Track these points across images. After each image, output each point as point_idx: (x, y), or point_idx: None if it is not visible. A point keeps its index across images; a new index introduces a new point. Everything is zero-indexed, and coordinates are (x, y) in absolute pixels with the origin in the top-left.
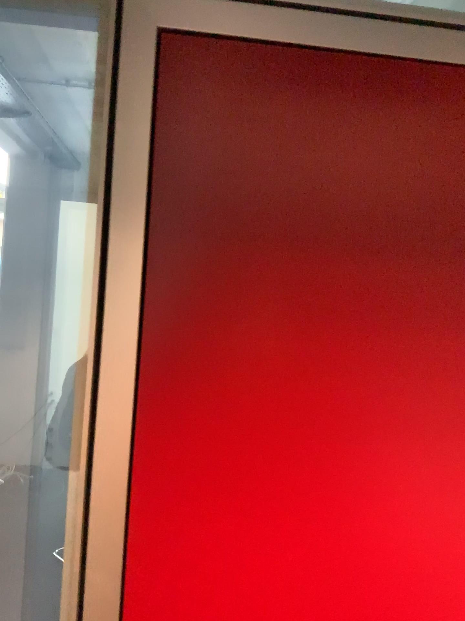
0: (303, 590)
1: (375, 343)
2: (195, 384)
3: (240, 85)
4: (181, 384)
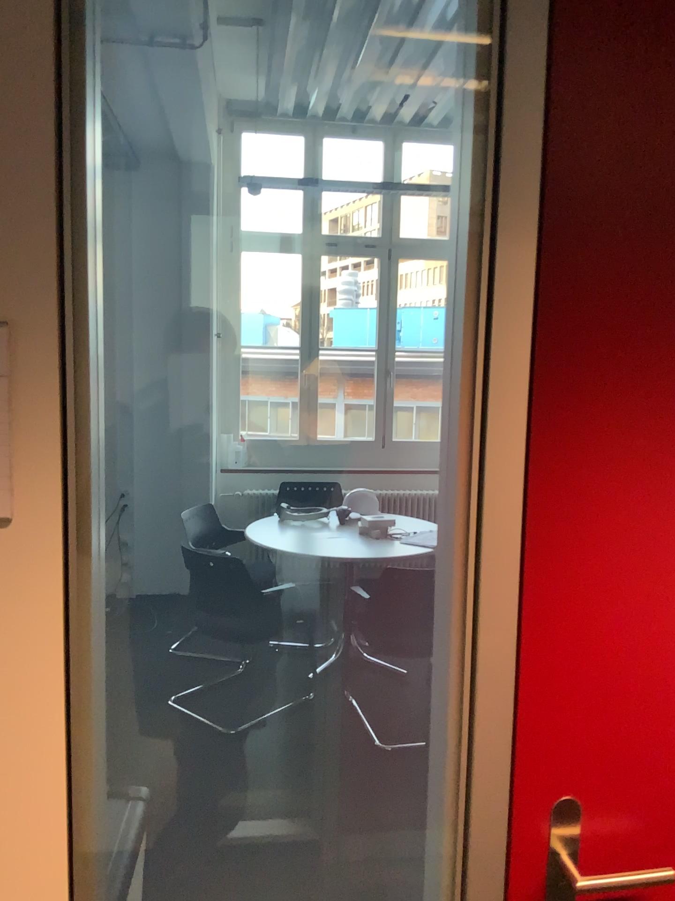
0: None
1: None
2: (583, 414)
3: (633, 41)
4: (568, 415)
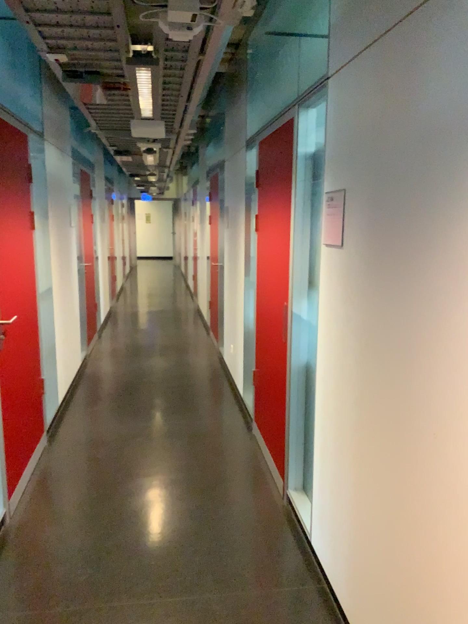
0: (3, 268)
1: (5, 199)
2: None
3: None
4: None
